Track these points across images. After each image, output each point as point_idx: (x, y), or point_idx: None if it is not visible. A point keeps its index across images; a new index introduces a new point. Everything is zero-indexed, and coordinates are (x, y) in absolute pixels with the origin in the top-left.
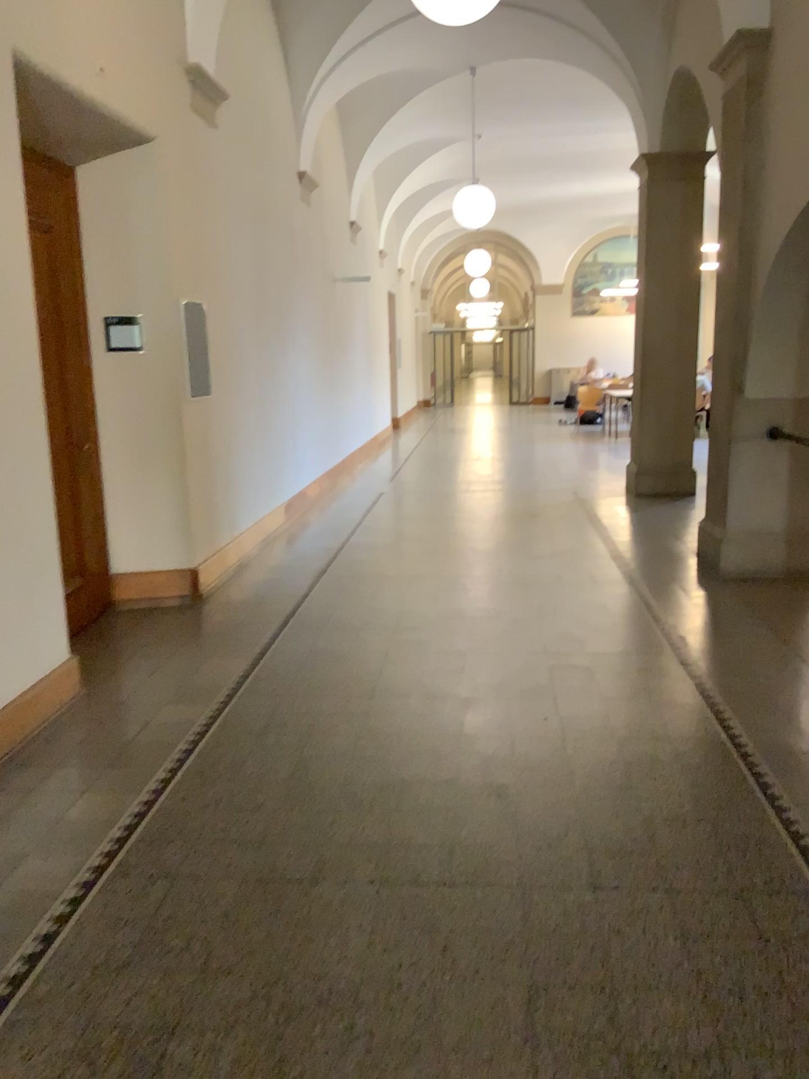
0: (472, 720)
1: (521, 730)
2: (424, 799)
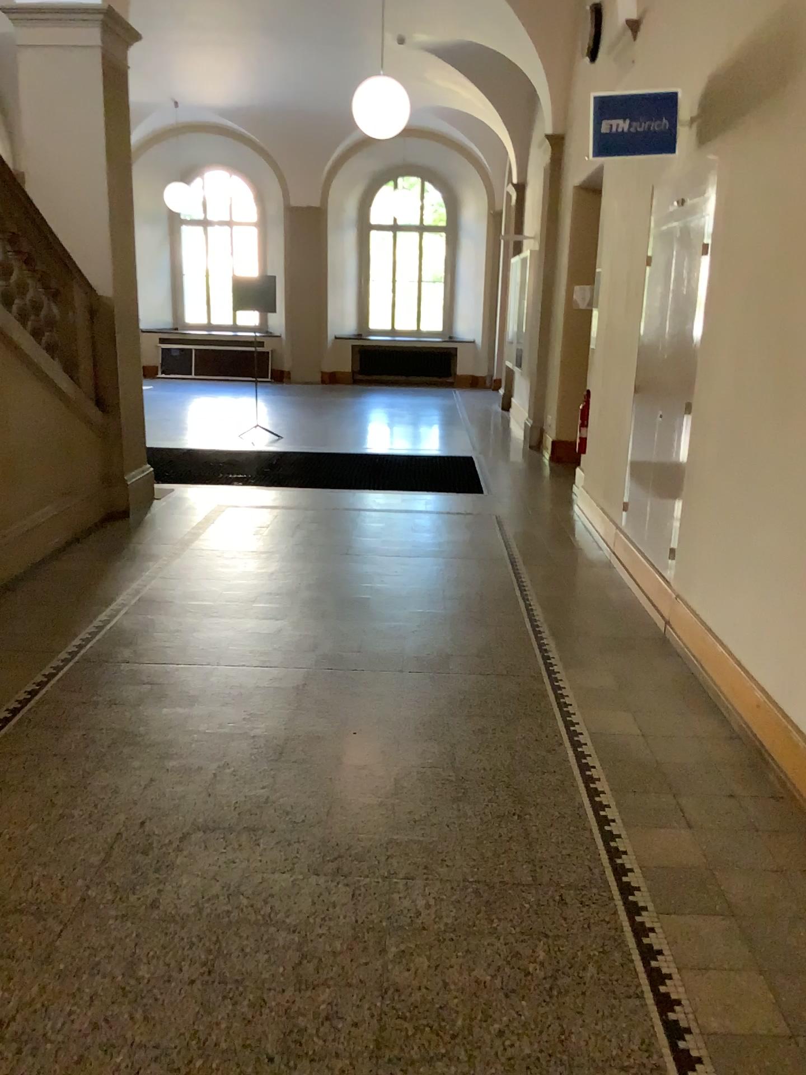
0: (246, 821)
1: (188, 805)
2: (321, 729)
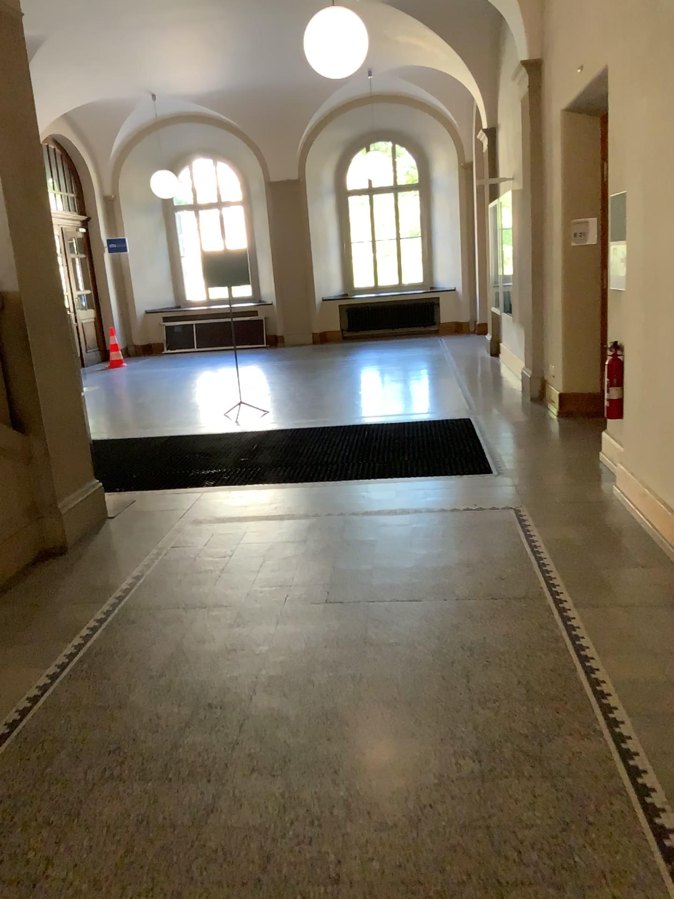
0: None
1: None
2: None
